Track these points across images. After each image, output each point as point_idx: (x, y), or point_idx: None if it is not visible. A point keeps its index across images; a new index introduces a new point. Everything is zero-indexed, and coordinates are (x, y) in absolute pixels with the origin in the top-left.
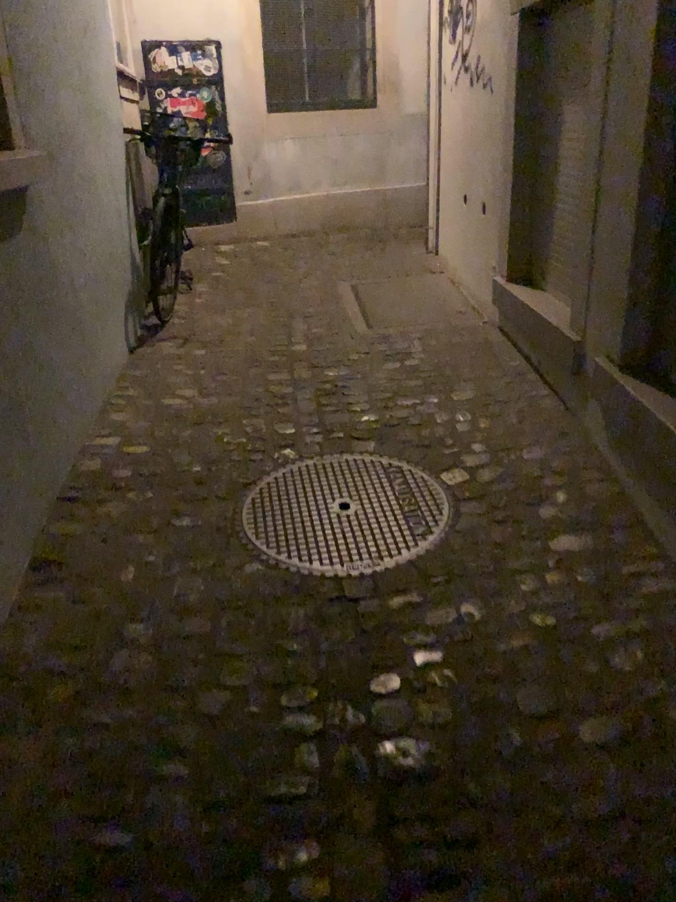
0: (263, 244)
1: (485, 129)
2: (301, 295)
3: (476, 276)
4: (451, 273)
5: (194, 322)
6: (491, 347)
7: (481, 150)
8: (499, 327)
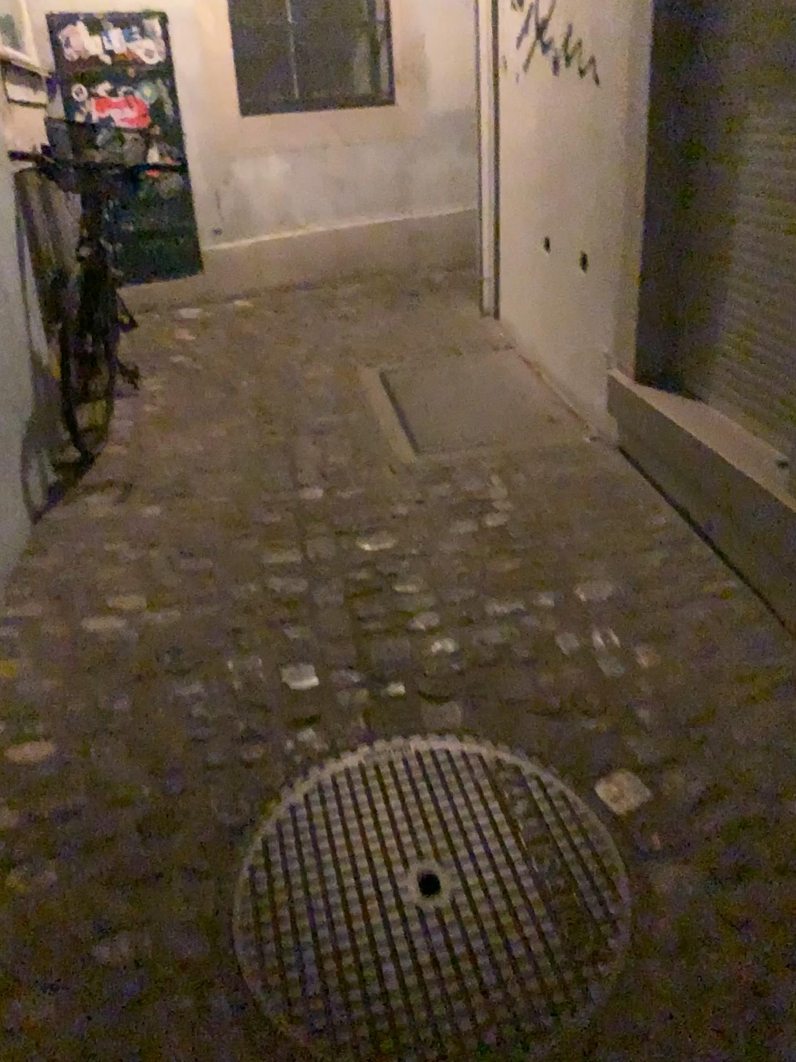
0: (244, 307)
1: (580, 144)
2: (306, 395)
3: (569, 363)
4: (526, 352)
5: (144, 455)
6: (616, 493)
7: (574, 174)
8: (619, 452)
